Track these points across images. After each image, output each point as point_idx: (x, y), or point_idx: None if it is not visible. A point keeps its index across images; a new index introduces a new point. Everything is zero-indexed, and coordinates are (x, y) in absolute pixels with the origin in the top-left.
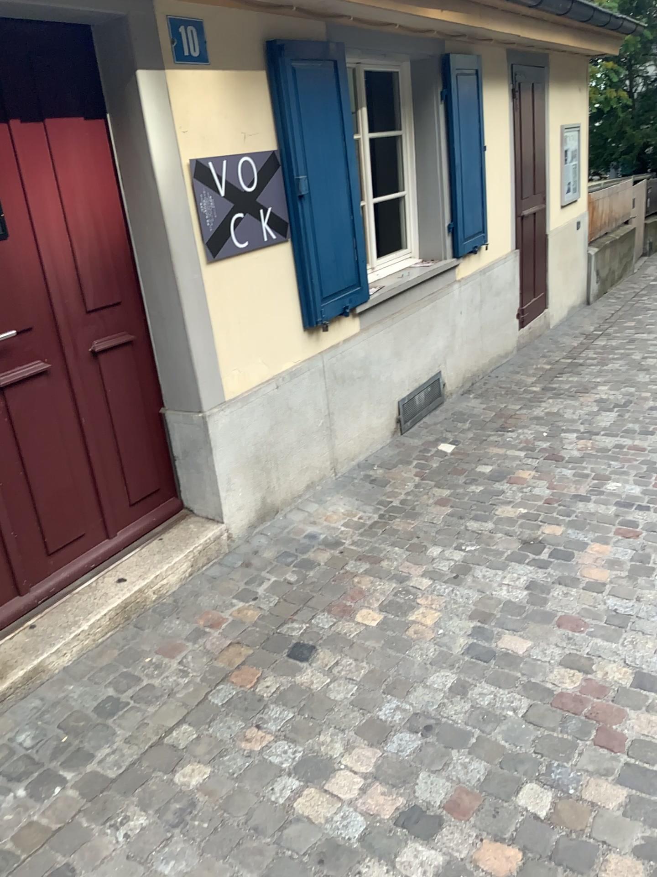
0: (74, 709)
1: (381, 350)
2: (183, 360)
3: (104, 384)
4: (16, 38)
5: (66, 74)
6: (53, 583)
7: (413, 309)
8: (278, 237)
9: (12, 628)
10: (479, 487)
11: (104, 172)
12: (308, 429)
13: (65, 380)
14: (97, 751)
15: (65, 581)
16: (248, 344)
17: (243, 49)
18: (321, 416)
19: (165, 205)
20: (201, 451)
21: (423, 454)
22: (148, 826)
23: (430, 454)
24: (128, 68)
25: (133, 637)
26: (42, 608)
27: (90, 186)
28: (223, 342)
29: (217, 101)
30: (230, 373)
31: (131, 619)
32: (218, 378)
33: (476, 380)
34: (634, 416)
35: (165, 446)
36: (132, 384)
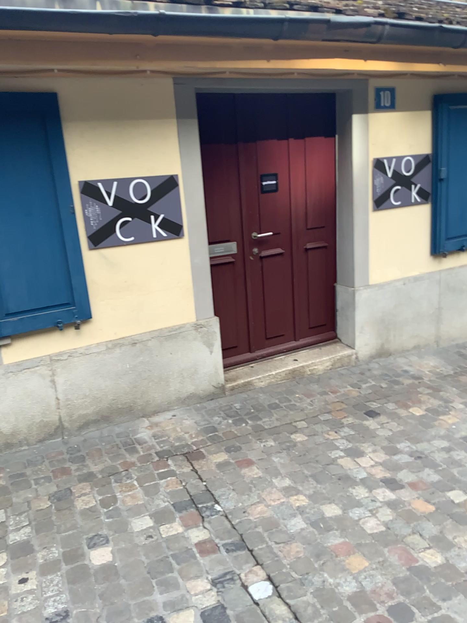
0: (259, 403)
1: None
2: (350, 259)
3: (308, 265)
4: (300, 102)
5: (319, 117)
6: (265, 353)
7: None
8: (421, 202)
9: (243, 366)
10: None
11: (329, 162)
12: (422, 314)
13: (290, 259)
14: (264, 420)
15: (270, 354)
16: (390, 258)
17: (417, 100)
18: (432, 308)
19: (355, 180)
20: (350, 309)
21: None
22: (274, 447)
23: None
24: (349, 113)
25: (294, 386)
26: (257, 362)
27: (321, 169)
28: (375, 254)
29: (396, 128)
30: (376, 272)
31: (295, 379)
32: (367, 272)
33: None
34: None
35: (334, 303)
36: (322, 268)
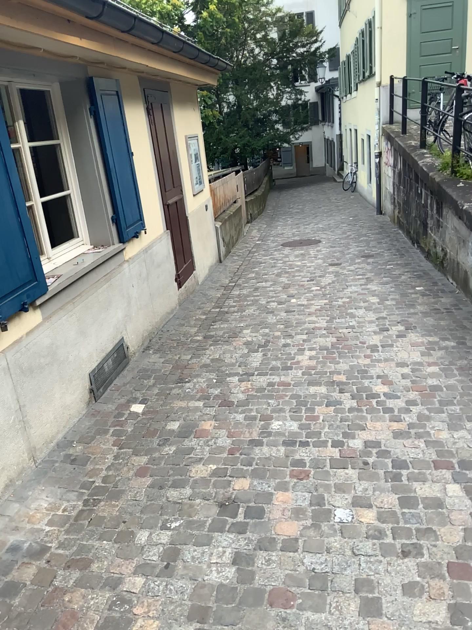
0: None
1: (66, 332)
2: None
3: None
4: None
5: None
6: None
7: (90, 291)
8: None
9: None
10: (170, 447)
11: None
12: (0, 428)
13: None
14: None
15: None
16: None
17: None
18: (12, 411)
19: None
20: None
21: (116, 419)
22: None
23: (122, 418)
24: None
25: None
26: None
27: None
28: None
29: None
30: None
31: None
32: None
33: (150, 336)
34: (275, 352)
35: None
36: None
